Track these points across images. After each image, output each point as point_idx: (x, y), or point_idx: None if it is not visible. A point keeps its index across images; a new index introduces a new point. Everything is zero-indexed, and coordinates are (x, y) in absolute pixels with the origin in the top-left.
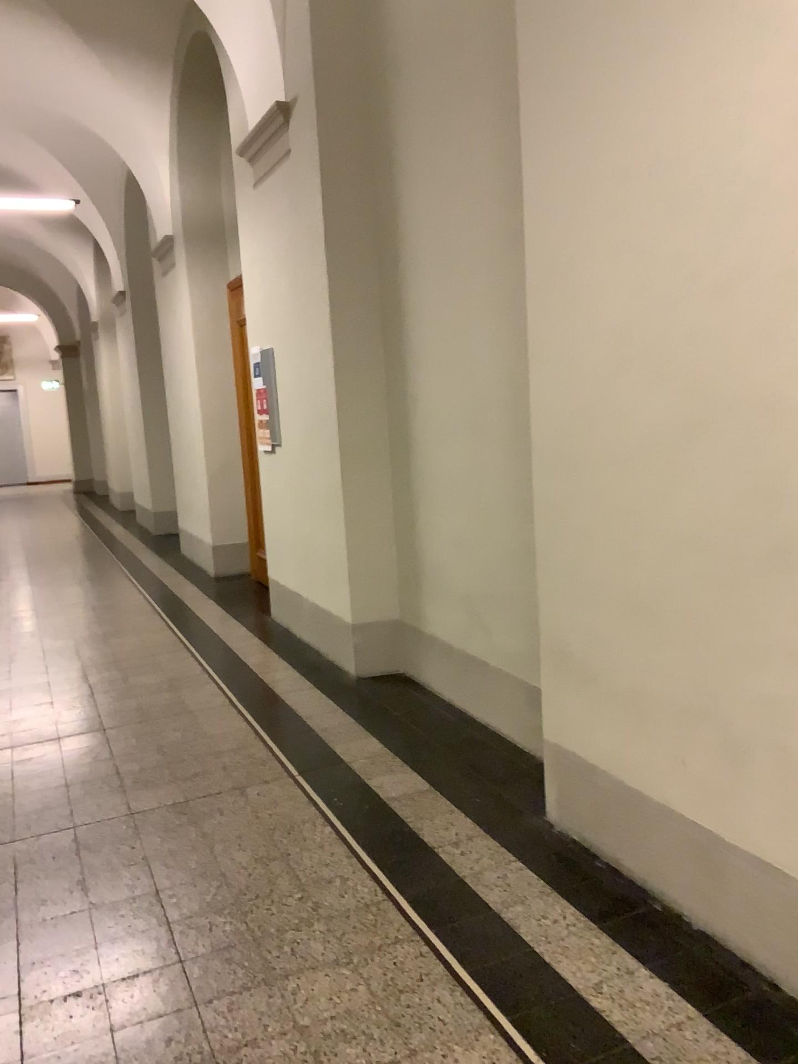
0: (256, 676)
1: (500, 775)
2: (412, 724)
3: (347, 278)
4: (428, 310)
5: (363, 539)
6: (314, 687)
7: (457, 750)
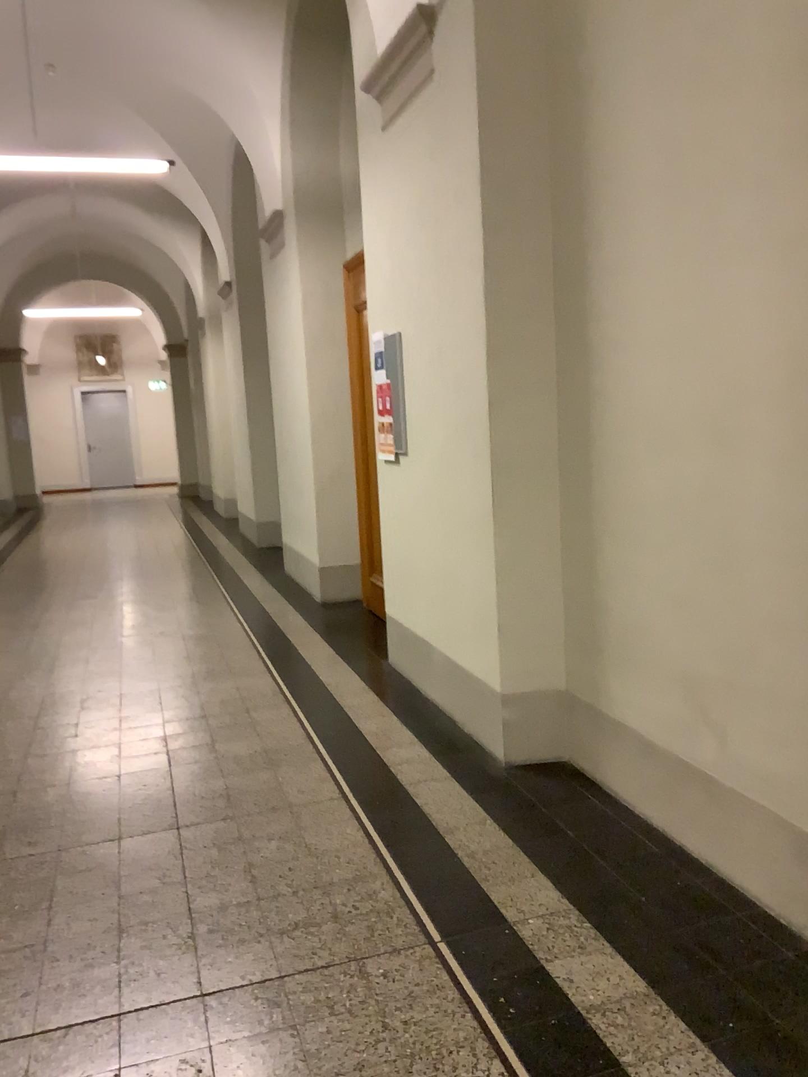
0: (373, 753)
1: (754, 970)
2: (597, 853)
3: (509, 232)
4: (630, 268)
5: (521, 581)
6: (451, 776)
7: (672, 910)
